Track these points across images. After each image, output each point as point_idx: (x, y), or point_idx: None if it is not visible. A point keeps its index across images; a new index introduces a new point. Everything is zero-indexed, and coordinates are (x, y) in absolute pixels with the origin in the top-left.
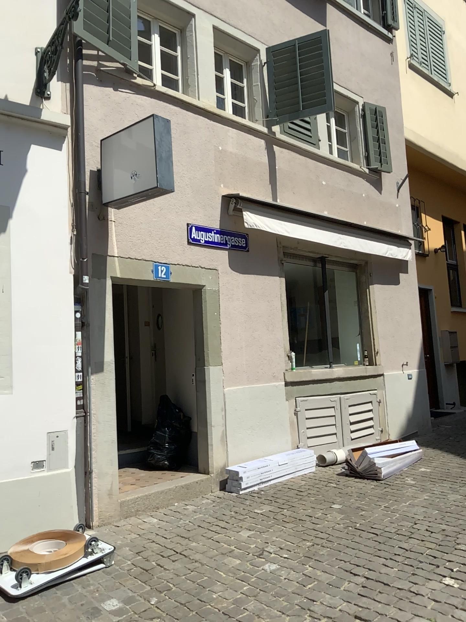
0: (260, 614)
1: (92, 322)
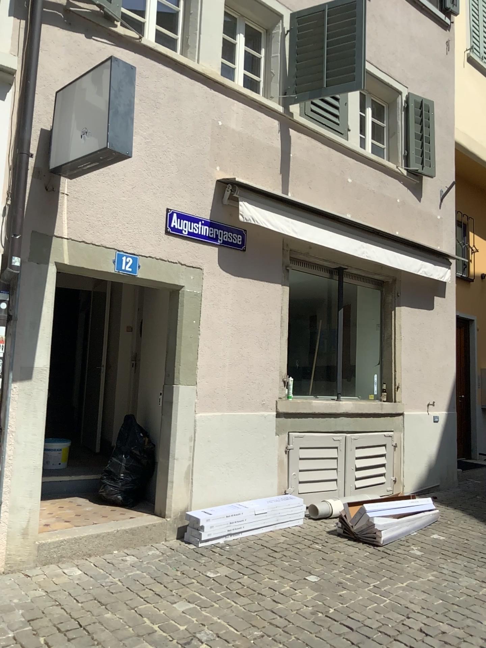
0: None
1: (22, 316)
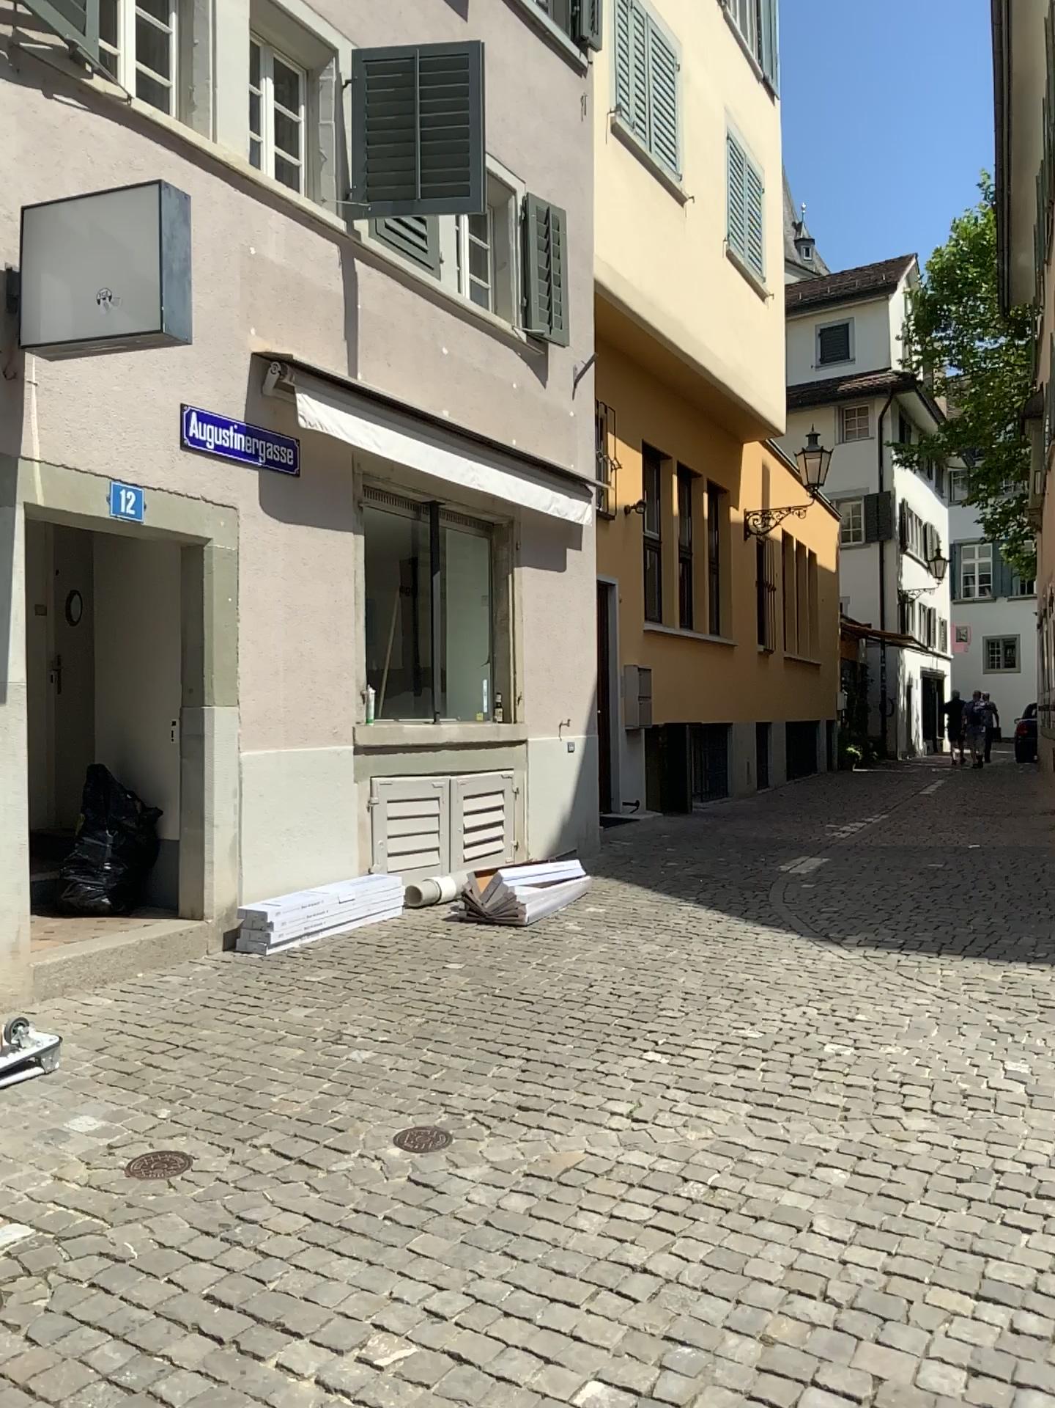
0: (365, 1115)
1: None
